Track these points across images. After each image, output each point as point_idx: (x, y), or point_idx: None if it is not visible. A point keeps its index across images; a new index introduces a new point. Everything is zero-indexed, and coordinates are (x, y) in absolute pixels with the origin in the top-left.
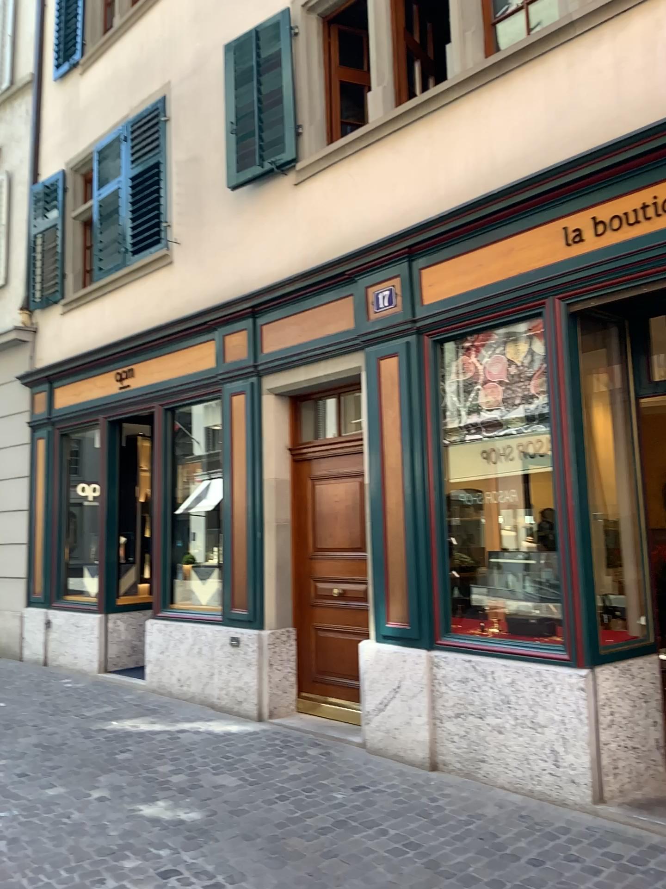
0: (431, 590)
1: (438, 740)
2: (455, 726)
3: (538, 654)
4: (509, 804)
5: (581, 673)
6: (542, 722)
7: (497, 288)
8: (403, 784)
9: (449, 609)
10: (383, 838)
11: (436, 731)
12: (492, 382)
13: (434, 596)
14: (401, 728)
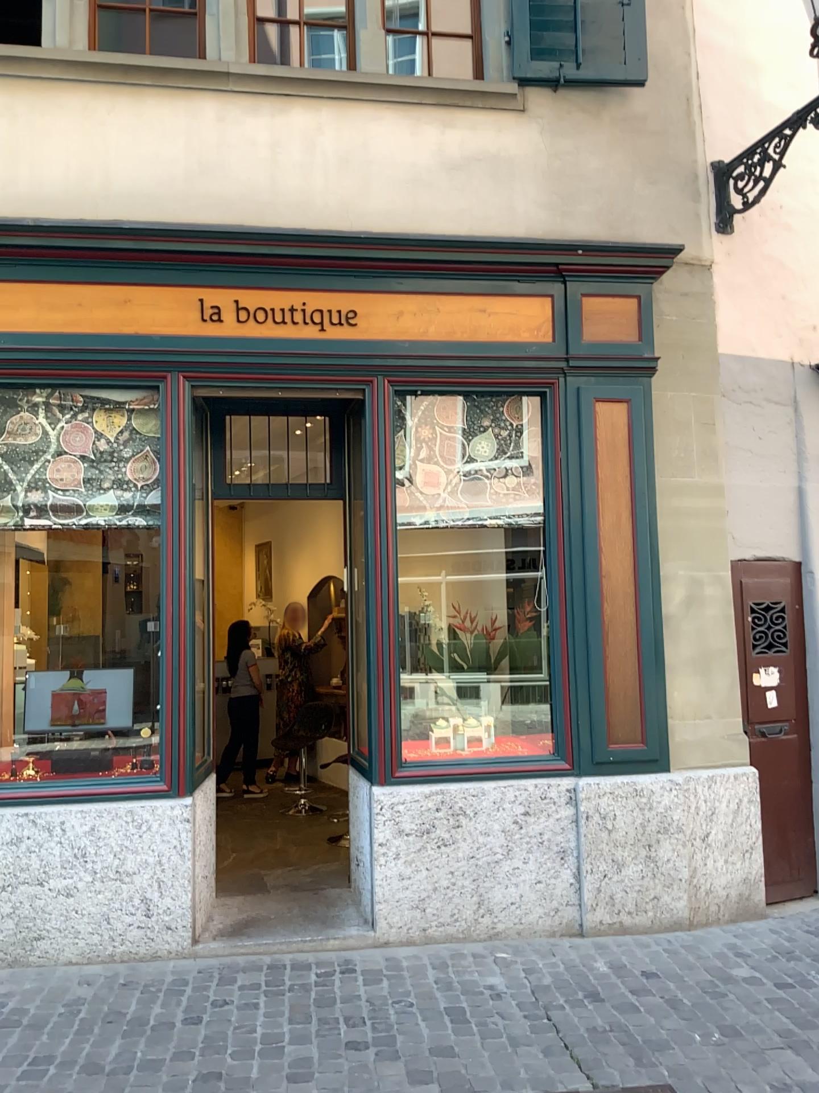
0: None
1: None
2: (2, 906)
3: (132, 791)
4: (102, 977)
5: (190, 804)
6: (138, 870)
7: (106, 342)
8: None
9: None
10: None
11: None
12: (71, 455)
13: None
14: None
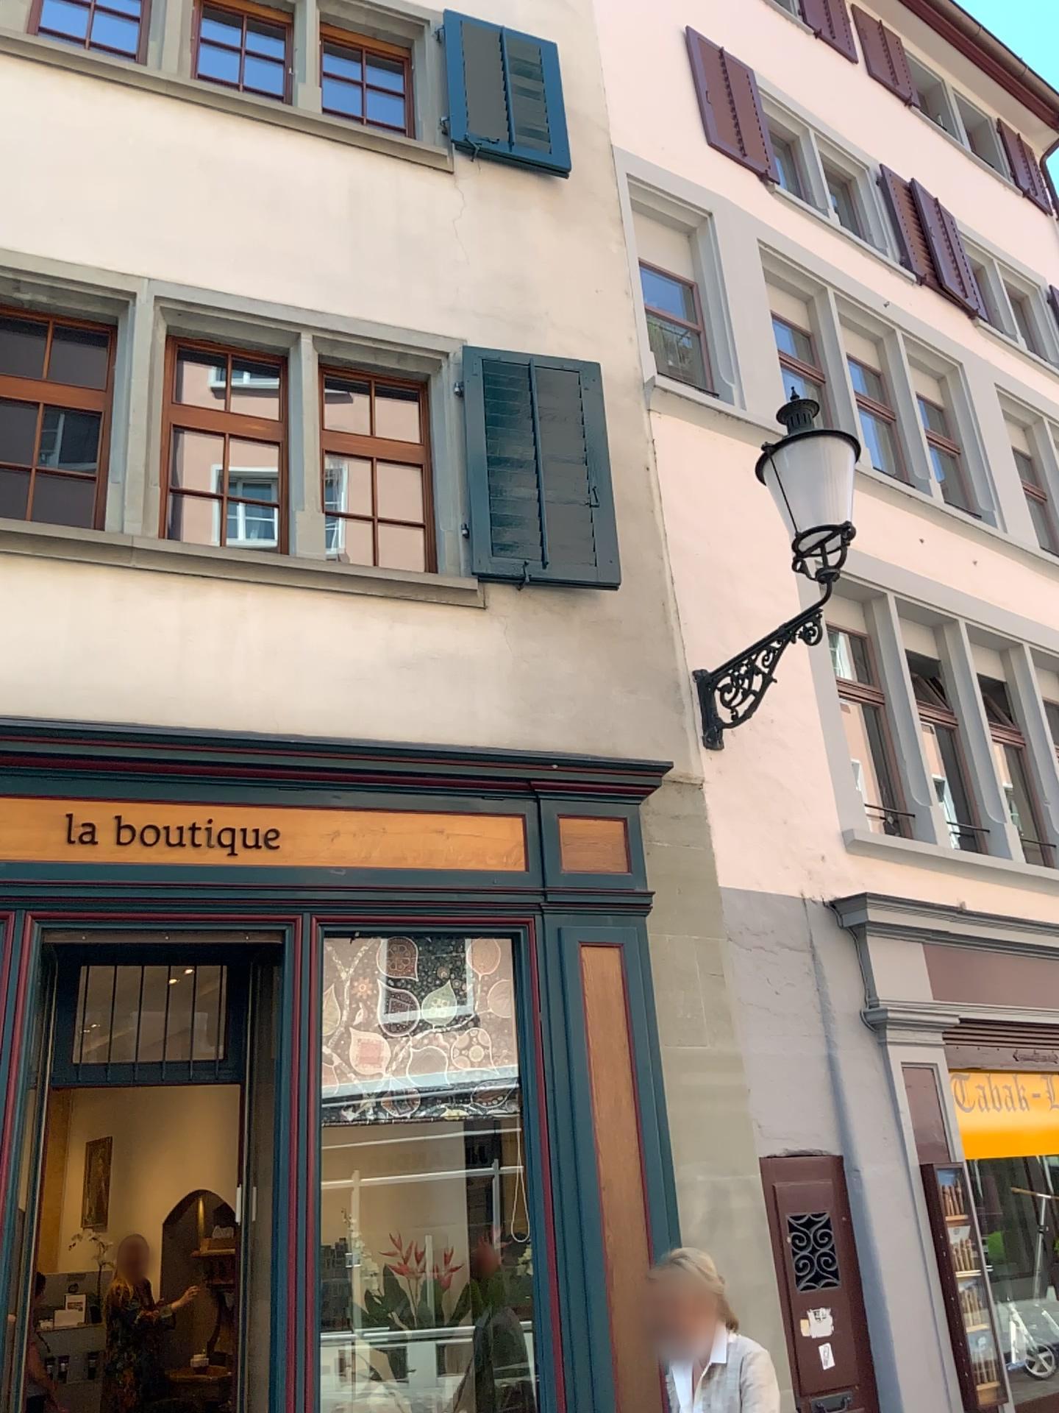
0: None
1: None
2: None
3: None
4: None
5: None
6: None
7: None
8: None
9: None
10: None
11: None
12: None
13: None
14: None
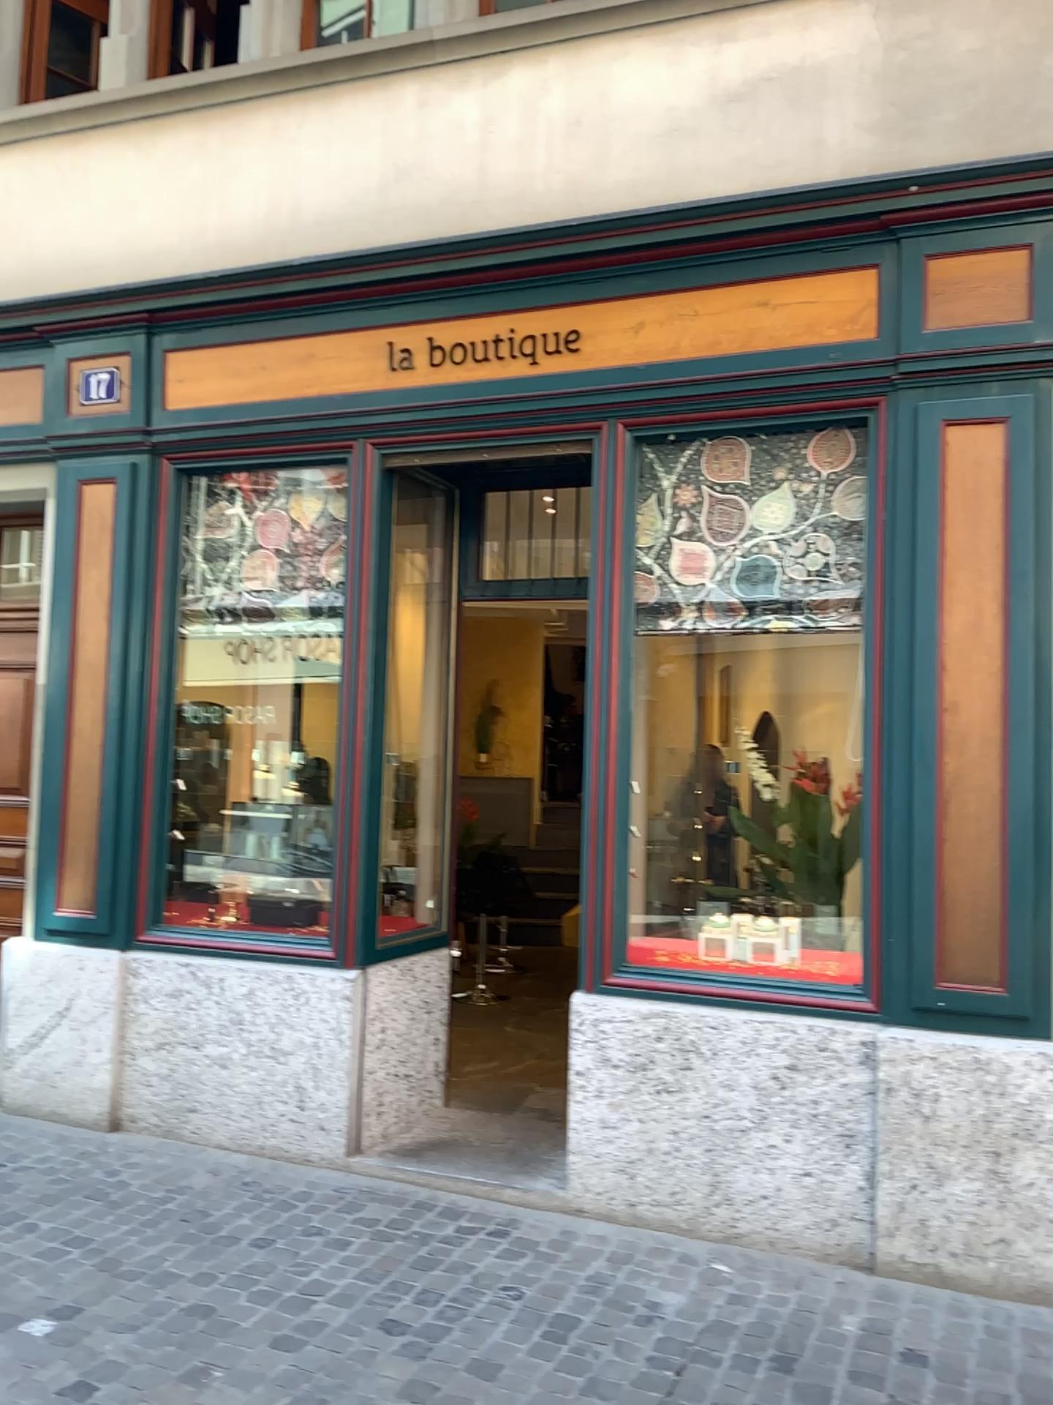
0: (139, 857)
1: (130, 1085)
2: (158, 1063)
3: (293, 953)
4: (231, 1168)
5: (350, 979)
6: (289, 1050)
7: (284, 408)
8: (67, 1156)
9: (163, 887)
10: (29, 1238)
11: (126, 1072)
12: (262, 548)
13: (142, 867)
14: (69, 1070)
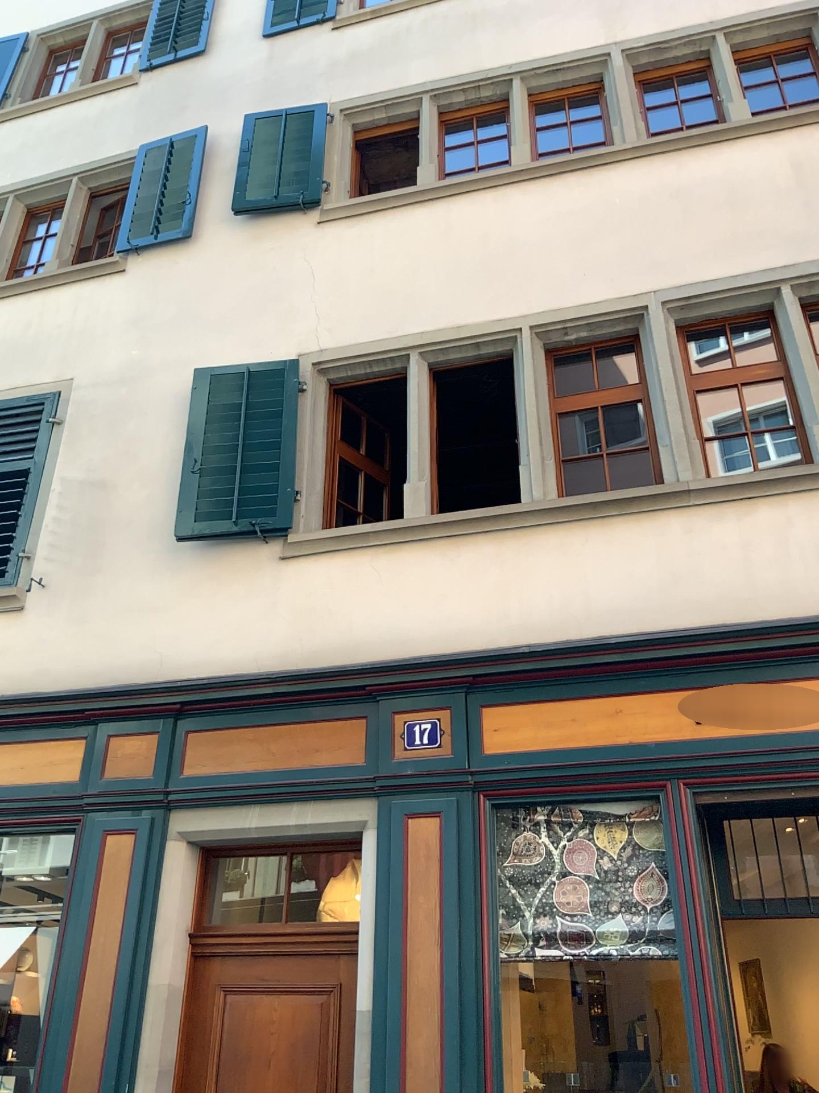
0: None
1: None
2: None
3: None
4: None
5: None
6: None
7: (599, 754)
8: None
9: None
10: None
11: None
12: (572, 874)
13: None
14: None
